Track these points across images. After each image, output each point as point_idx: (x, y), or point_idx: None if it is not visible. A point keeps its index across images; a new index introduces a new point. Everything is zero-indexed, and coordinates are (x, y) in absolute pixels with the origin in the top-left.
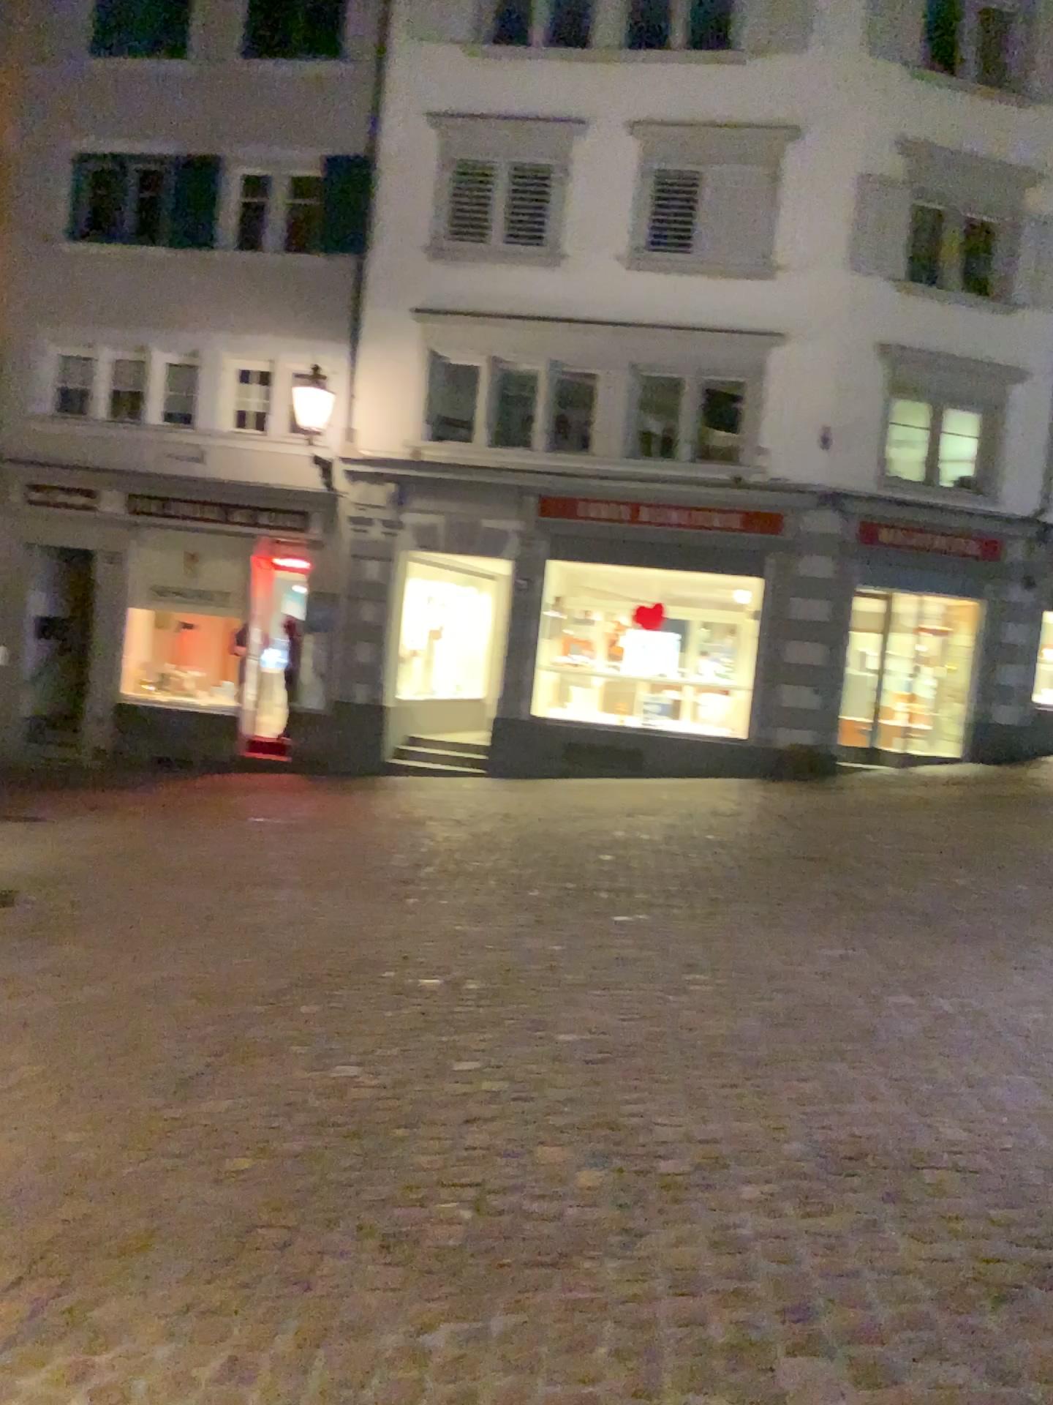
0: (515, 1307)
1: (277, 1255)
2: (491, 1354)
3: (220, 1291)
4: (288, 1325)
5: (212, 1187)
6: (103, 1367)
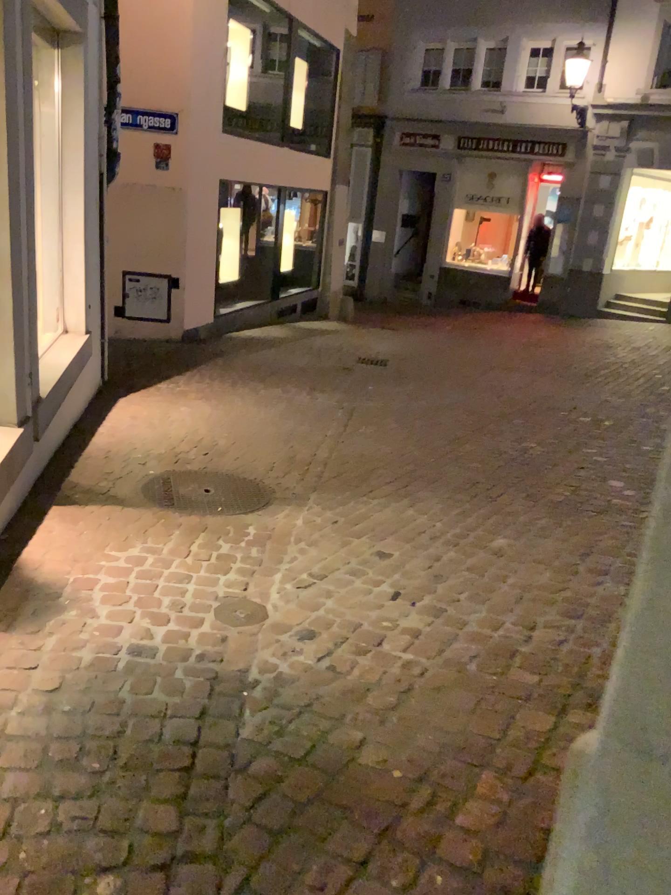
0: (575, 515)
1: (485, 488)
2: (560, 523)
3: (462, 492)
4: (485, 504)
5: (464, 467)
6: (419, 502)
